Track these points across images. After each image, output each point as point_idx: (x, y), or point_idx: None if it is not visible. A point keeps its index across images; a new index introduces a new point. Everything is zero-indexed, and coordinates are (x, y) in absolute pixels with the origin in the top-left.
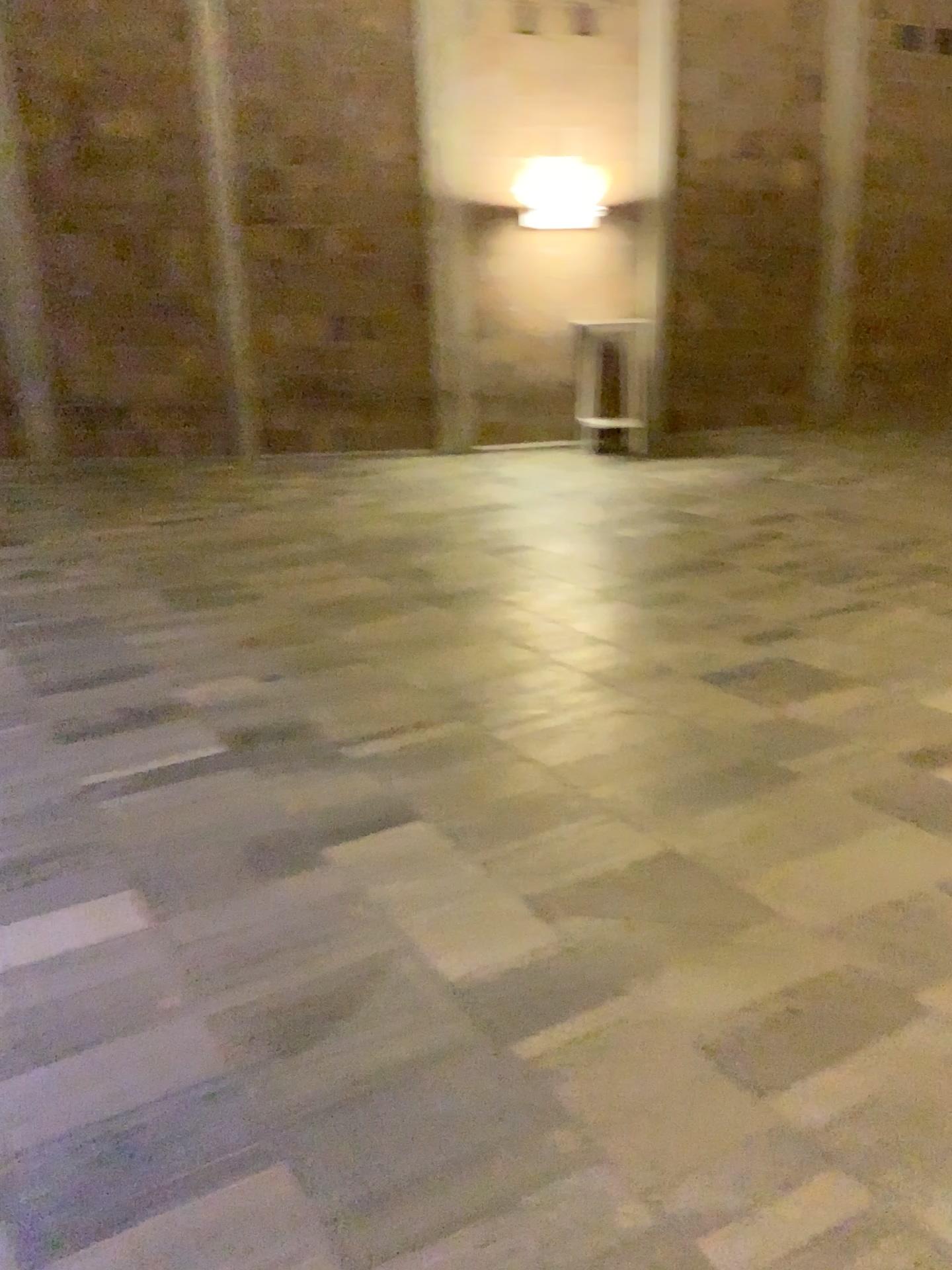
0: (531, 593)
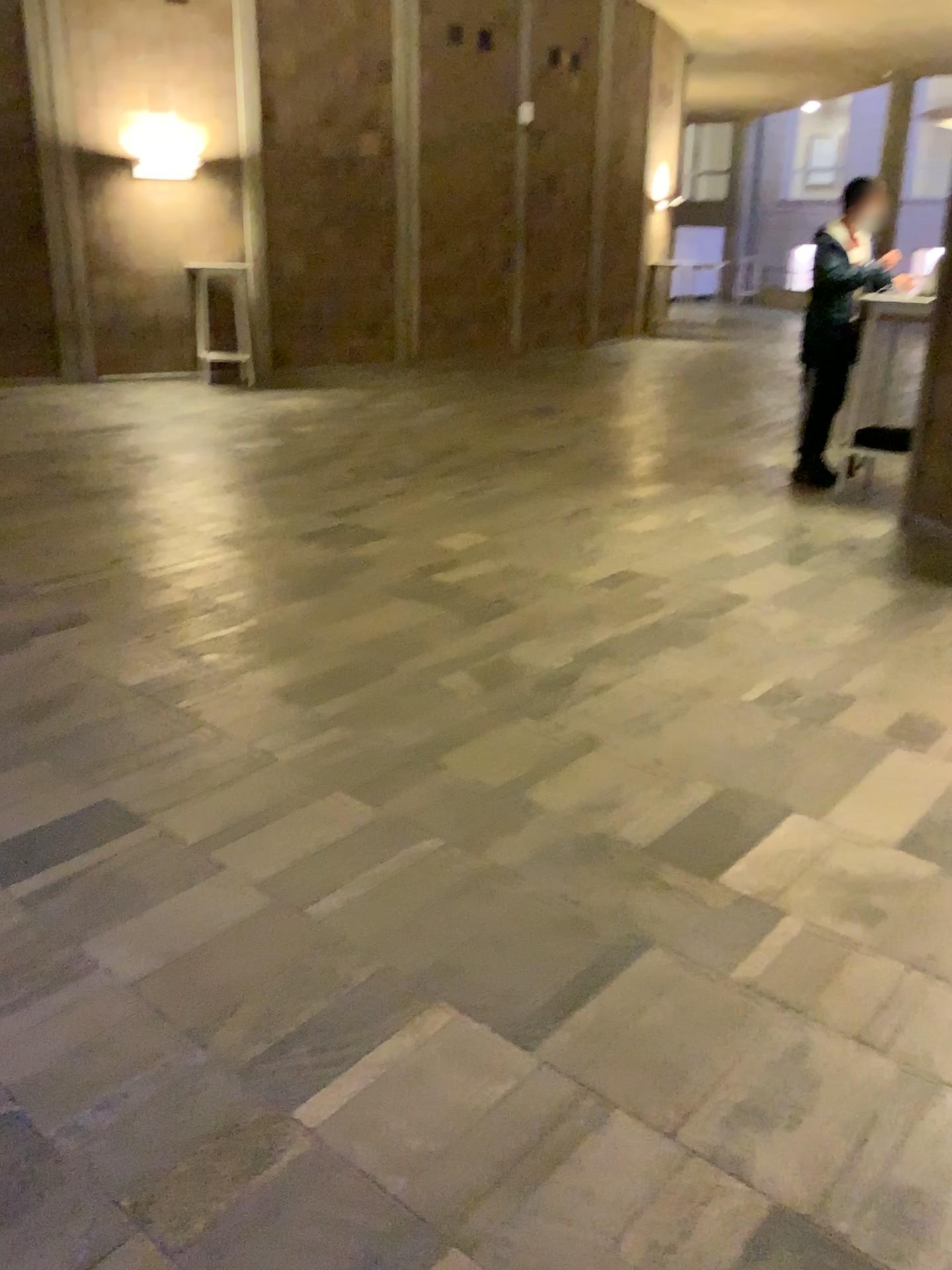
0: (164, 488)
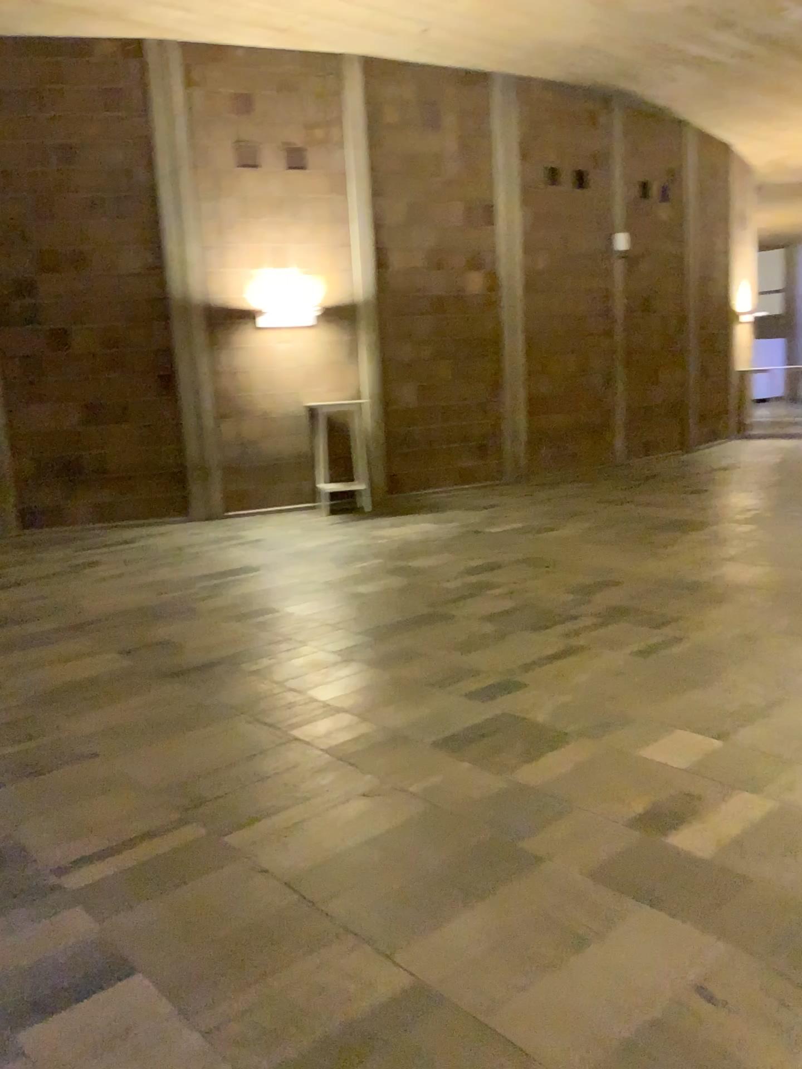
0: (270, 663)
